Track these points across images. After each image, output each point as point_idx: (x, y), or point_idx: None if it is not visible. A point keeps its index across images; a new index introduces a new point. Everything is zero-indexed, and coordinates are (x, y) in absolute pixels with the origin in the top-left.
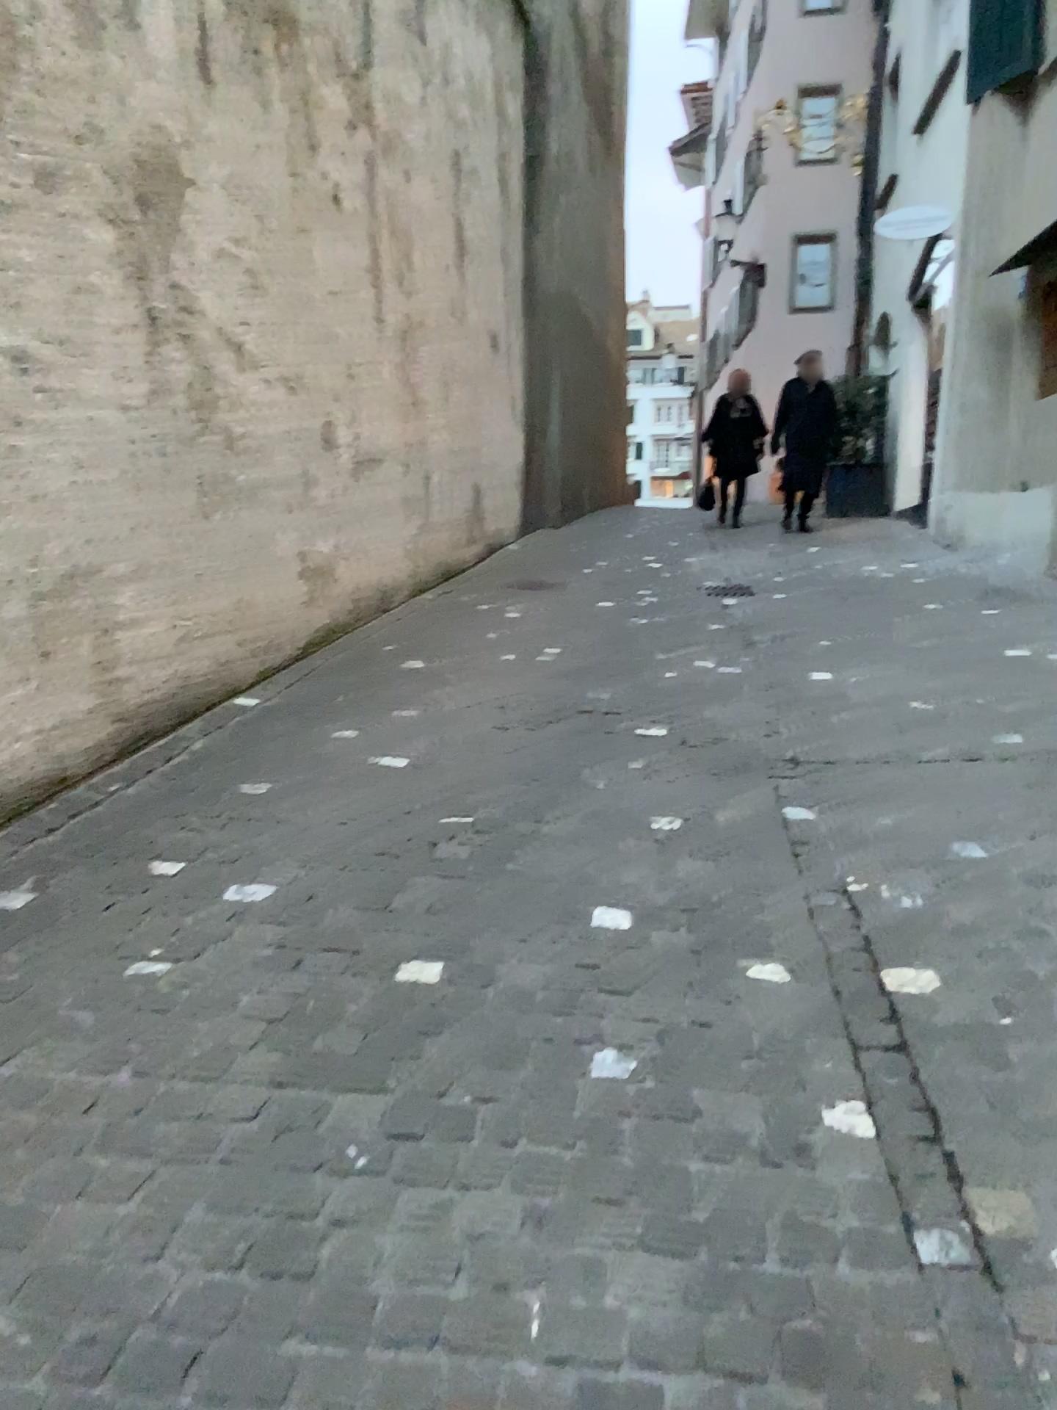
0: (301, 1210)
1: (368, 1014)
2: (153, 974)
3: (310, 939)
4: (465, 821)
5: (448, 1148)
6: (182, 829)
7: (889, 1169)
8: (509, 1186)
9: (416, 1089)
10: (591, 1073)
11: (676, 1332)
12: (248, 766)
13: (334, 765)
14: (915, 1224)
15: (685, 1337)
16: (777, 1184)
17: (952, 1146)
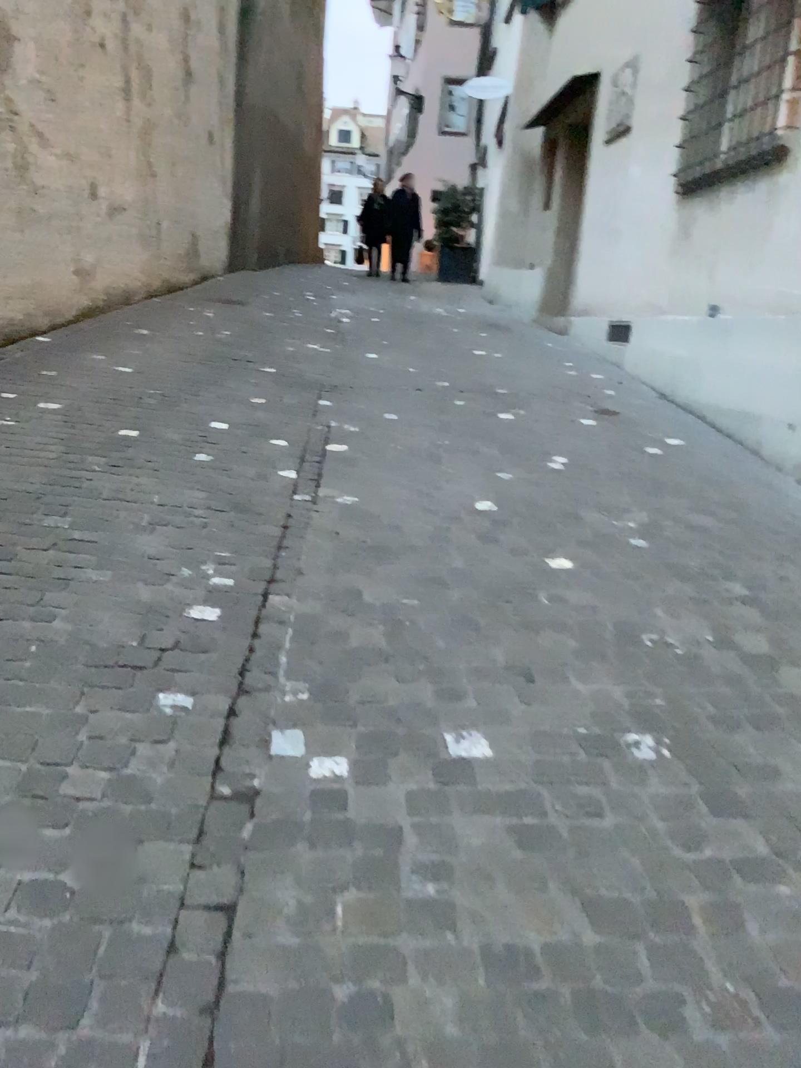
0: (76, 476)
1: (104, 439)
2: (9, 425)
3: (79, 420)
4: (158, 391)
5: (132, 468)
6: (15, 384)
7: (293, 481)
8: (153, 476)
9: (122, 457)
10: (192, 458)
11: (201, 500)
12: (47, 365)
13: (93, 368)
14: (294, 490)
15: (204, 502)
16: (251, 481)
17: (319, 478)
